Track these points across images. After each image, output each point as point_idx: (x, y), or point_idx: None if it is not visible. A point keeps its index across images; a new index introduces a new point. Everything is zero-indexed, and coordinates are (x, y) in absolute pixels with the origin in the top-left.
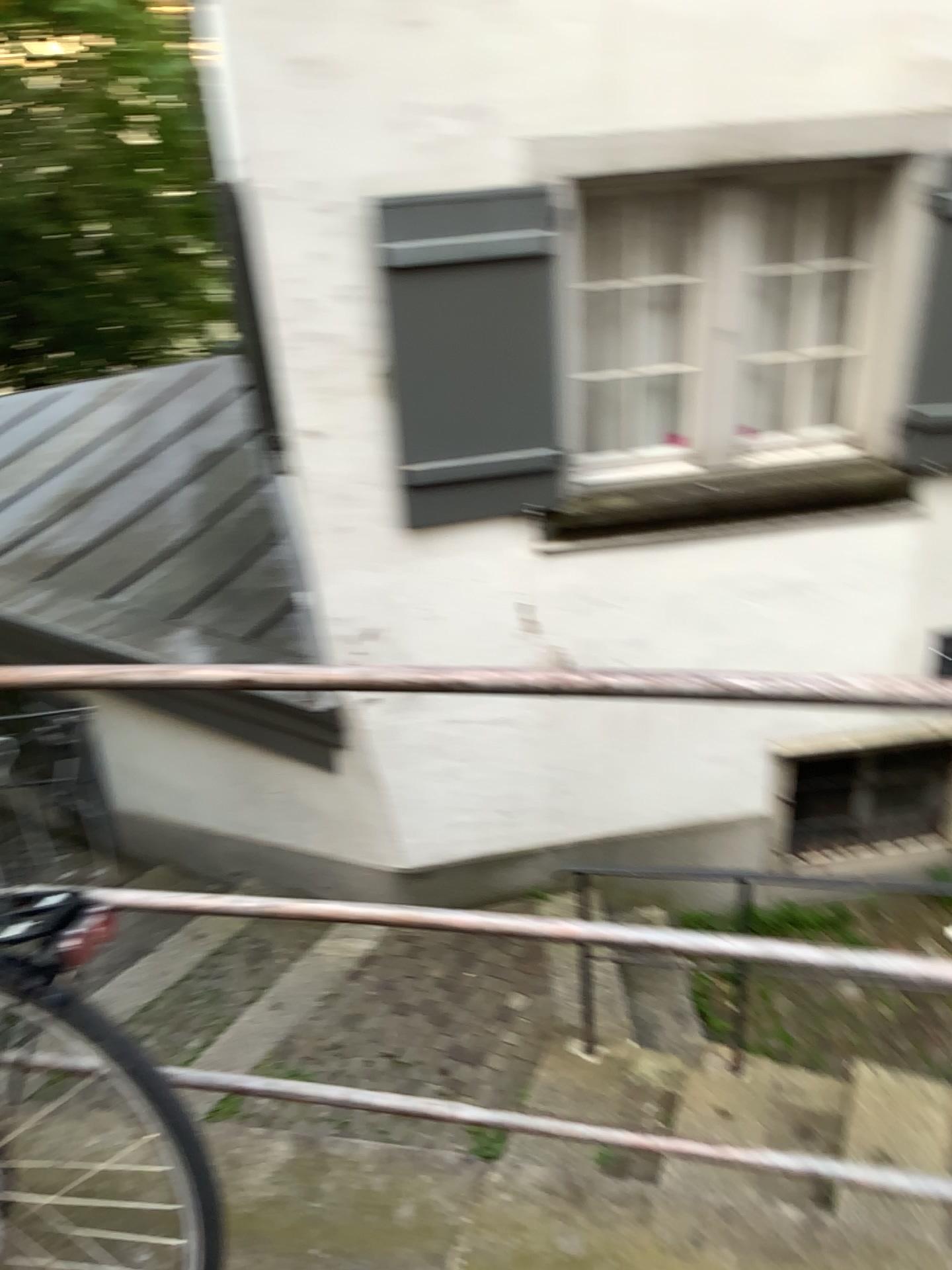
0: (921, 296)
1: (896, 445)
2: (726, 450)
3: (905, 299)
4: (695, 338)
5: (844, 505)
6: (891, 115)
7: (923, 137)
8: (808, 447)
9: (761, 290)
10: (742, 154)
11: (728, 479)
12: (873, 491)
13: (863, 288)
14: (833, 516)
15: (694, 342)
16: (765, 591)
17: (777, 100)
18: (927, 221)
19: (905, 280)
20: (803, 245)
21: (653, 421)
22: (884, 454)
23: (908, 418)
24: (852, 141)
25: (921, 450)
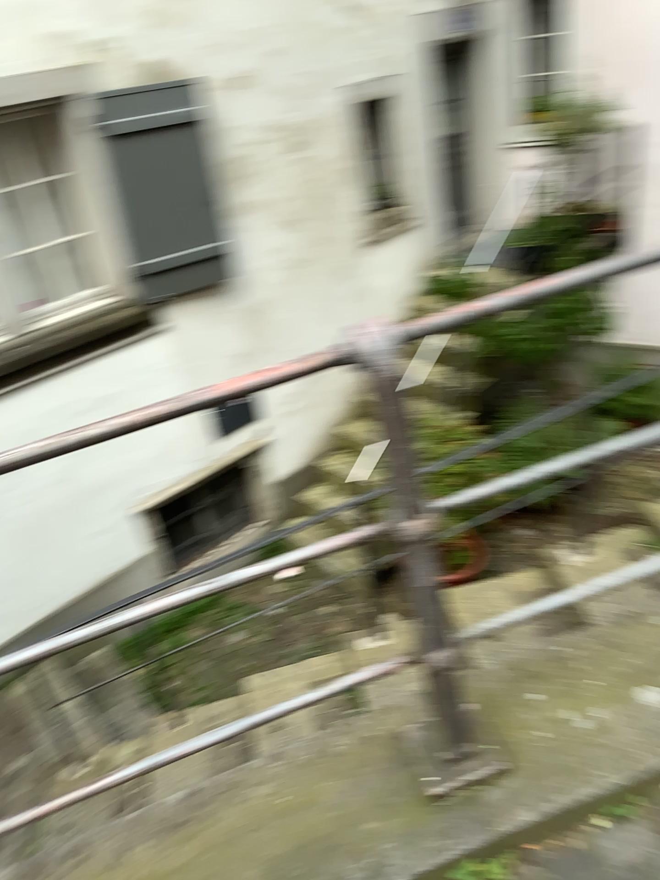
0: (109, 189)
1: (133, 288)
2: (19, 322)
3: (99, 193)
4: None
5: (115, 336)
6: (38, 72)
7: (66, 84)
8: (77, 305)
9: None
10: None
11: (28, 341)
12: (130, 321)
13: (70, 191)
14: (111, 345)
15: None
16: (86, 408)
17: None
18: (93, 139)
19: (94, 180)
20: (16, 169)
21: None
22: (128, 296)
23: (133, 269)
24: (17, 92)
25: (149, 287)
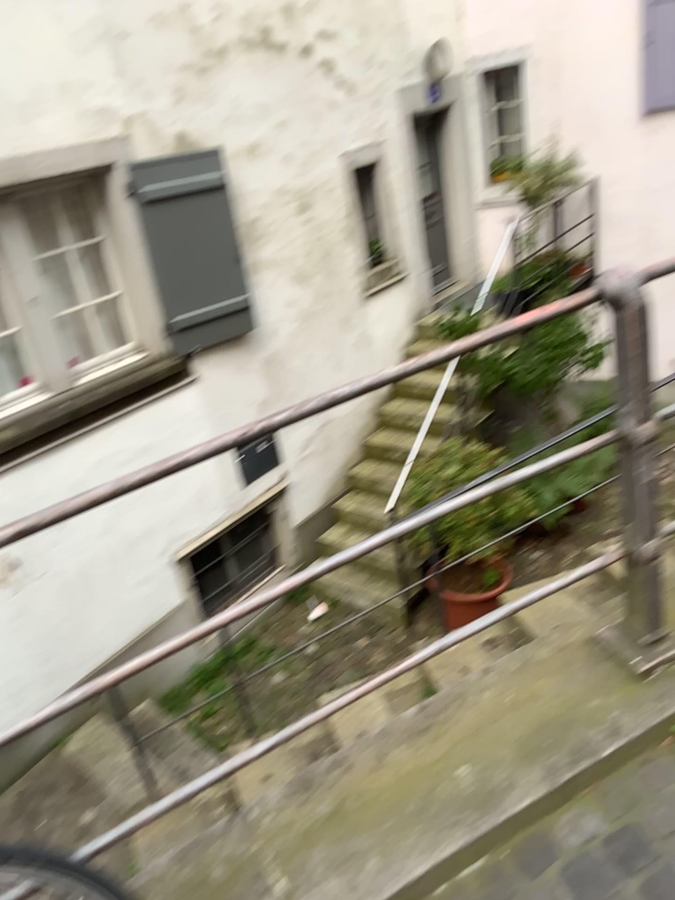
0: (144, 248)
1: (165, 341)
2: (62, 377)
3: (135, 252)
4: (11, 309)
5: (151, 387)
6: (85, 142)
7: (109, 153)
8: (113, 359)
9: (42, 266)
10: (1, 178)
11: (73, 394)
12: (164, 373)
13: (106, 252)
14: (148, 396)
15: (11, 312)
16: (127, 458)
17: (9, 140)
18: (129, 203)
19: (130, 241)
20: (58, 232)
21: (2, 373)
22: (160, 349)
23: (165, 323)
24: (68, 160)
25: (180, 340)
